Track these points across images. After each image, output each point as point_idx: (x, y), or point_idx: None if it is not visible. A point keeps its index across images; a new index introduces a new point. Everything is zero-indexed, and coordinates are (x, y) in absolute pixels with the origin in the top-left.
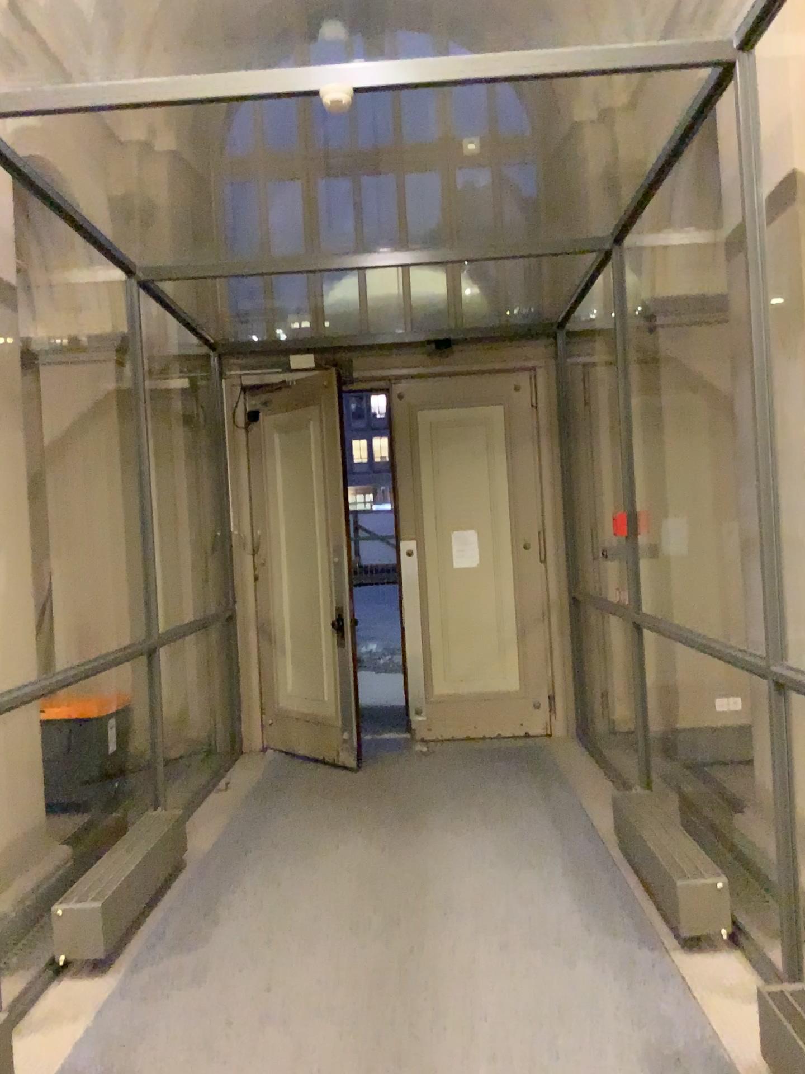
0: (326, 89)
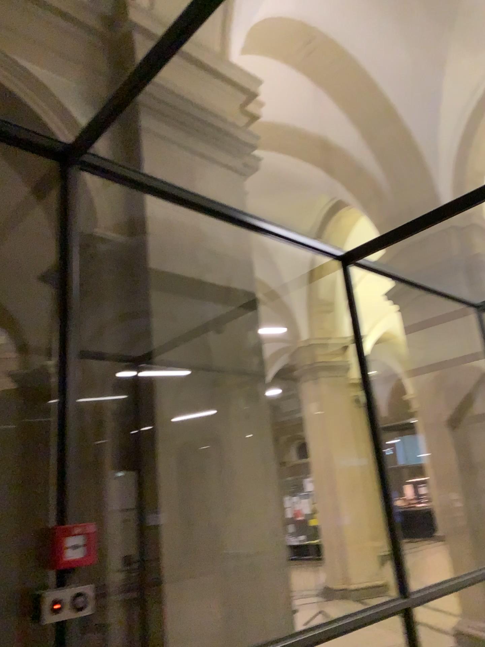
0: None
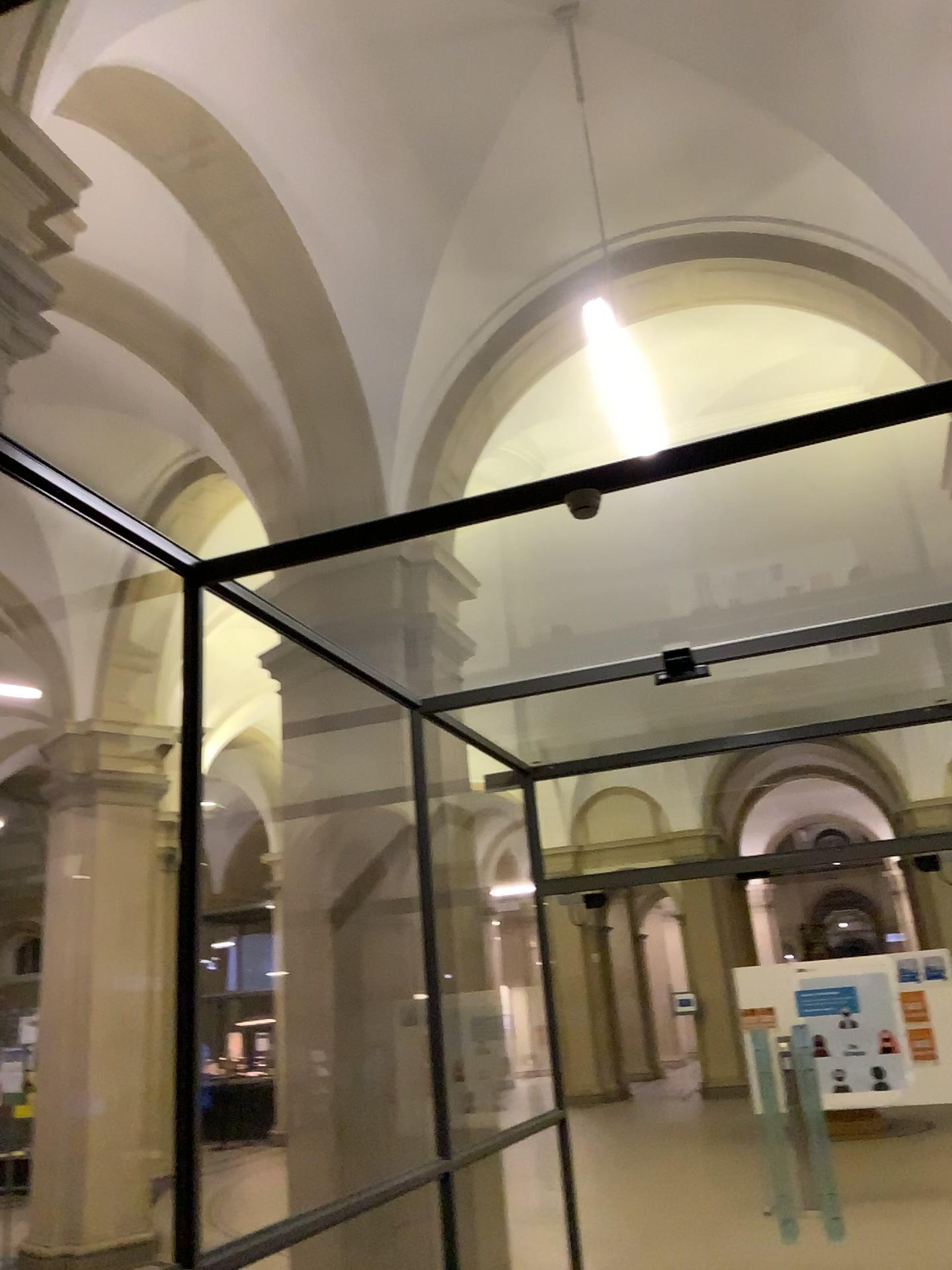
0: (590, 499)
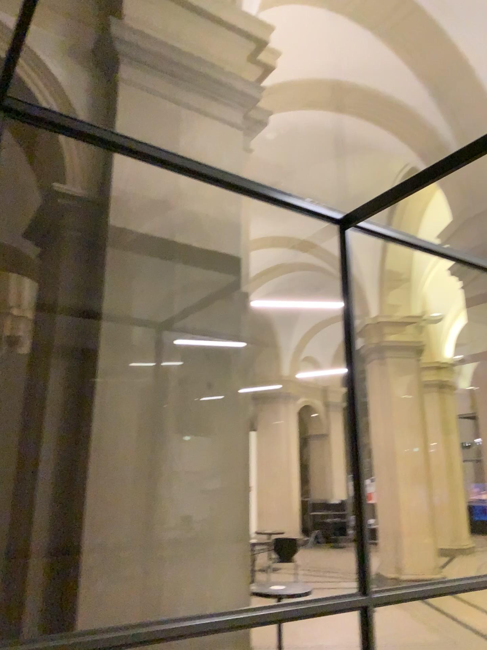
0: None
